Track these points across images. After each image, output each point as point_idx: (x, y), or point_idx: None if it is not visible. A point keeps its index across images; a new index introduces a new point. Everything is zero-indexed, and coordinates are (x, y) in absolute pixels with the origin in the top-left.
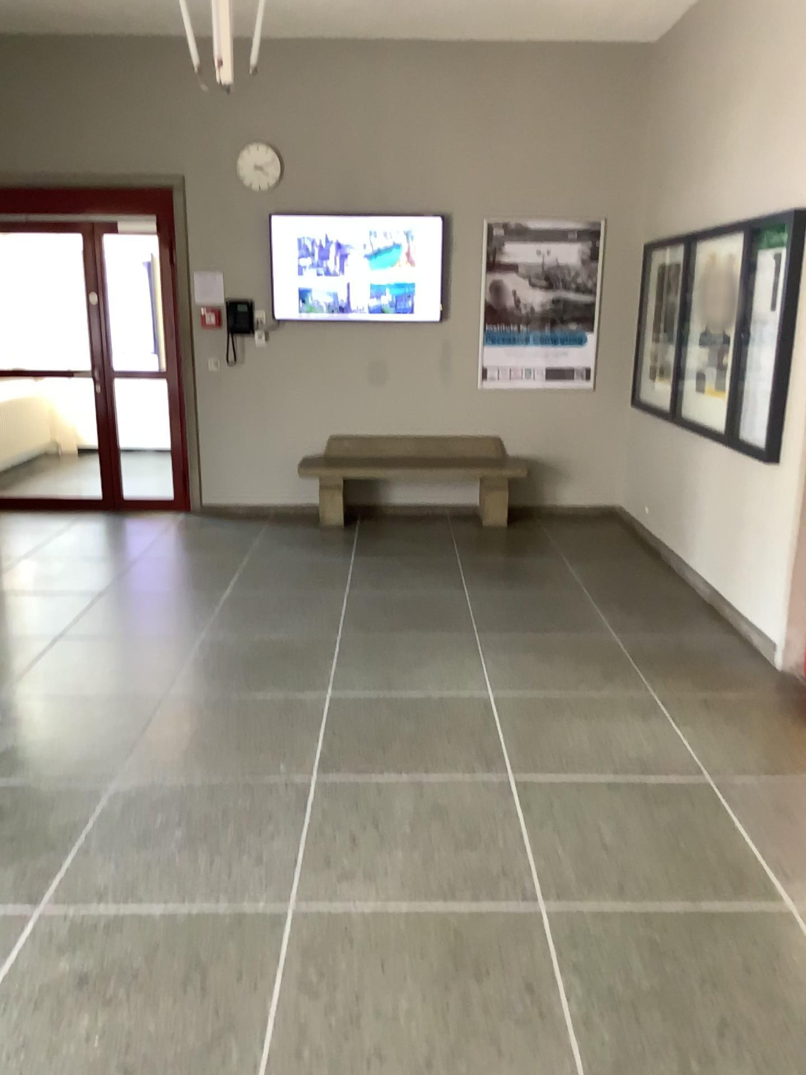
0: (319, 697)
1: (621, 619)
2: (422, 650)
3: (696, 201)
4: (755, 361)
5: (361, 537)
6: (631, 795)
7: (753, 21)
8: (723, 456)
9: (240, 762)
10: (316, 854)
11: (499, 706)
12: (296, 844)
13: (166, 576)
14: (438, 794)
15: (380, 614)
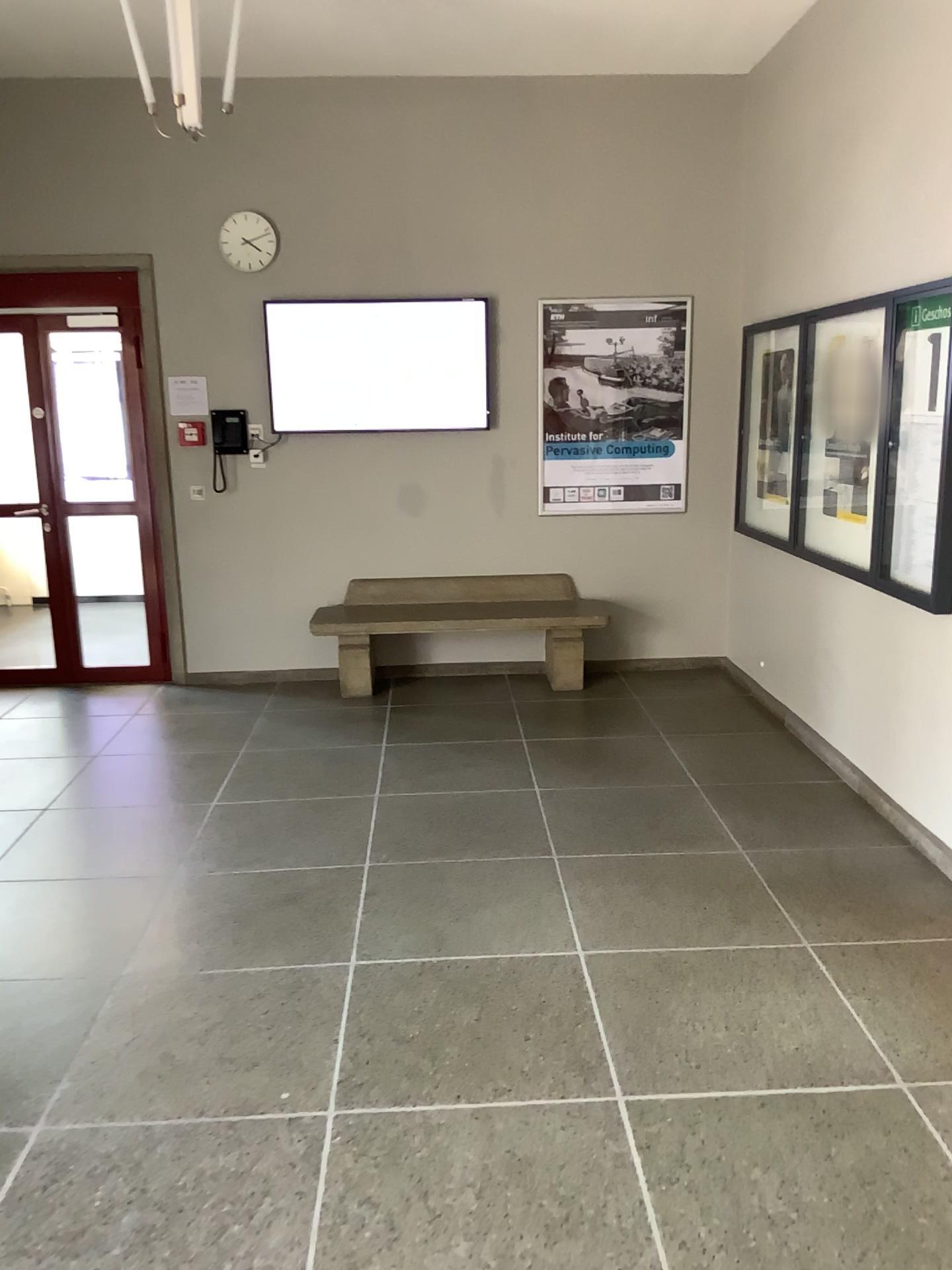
0: (340, 965)
1: (745, 823)
2: (480, 883)
3: (815, 269)
4: (908, 477)
5: (394, 715)
6: (793, 1119)
7: (884, 36)
8: (868, 600)
9: (224, 1086)
10: (335, 1254)
11: (592, 972)
12: (305, 1237)
13: (134, 781)
14: (514, 1131)
15: (423, 828)
